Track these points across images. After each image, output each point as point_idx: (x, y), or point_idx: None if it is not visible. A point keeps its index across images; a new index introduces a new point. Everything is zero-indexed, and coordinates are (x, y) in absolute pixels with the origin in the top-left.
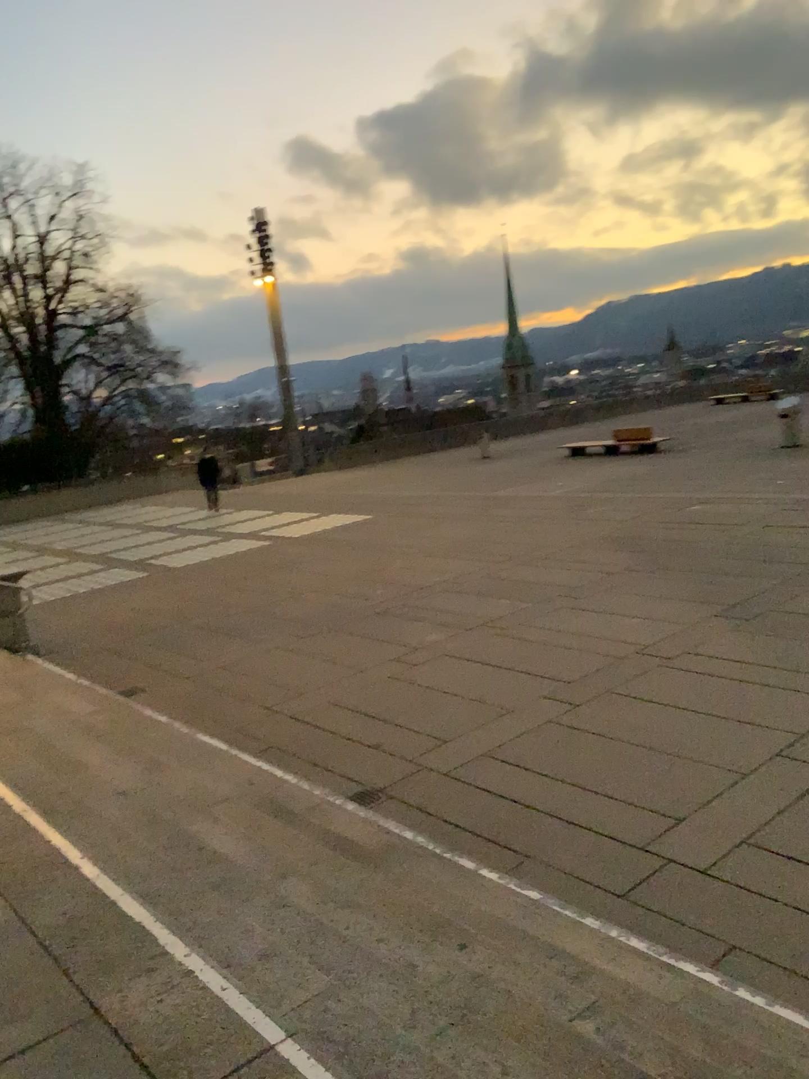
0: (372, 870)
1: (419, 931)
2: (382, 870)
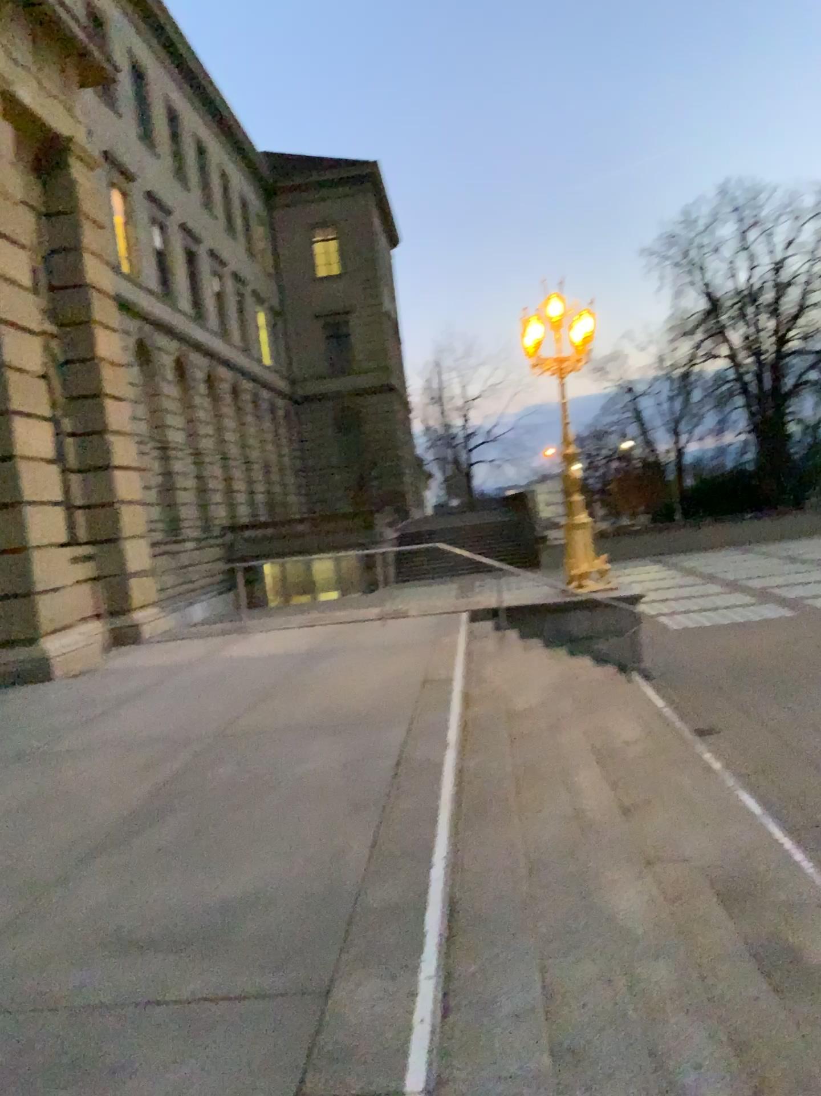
0: (784, 998)
1: (760, 1088)
2: (800, 1004)
